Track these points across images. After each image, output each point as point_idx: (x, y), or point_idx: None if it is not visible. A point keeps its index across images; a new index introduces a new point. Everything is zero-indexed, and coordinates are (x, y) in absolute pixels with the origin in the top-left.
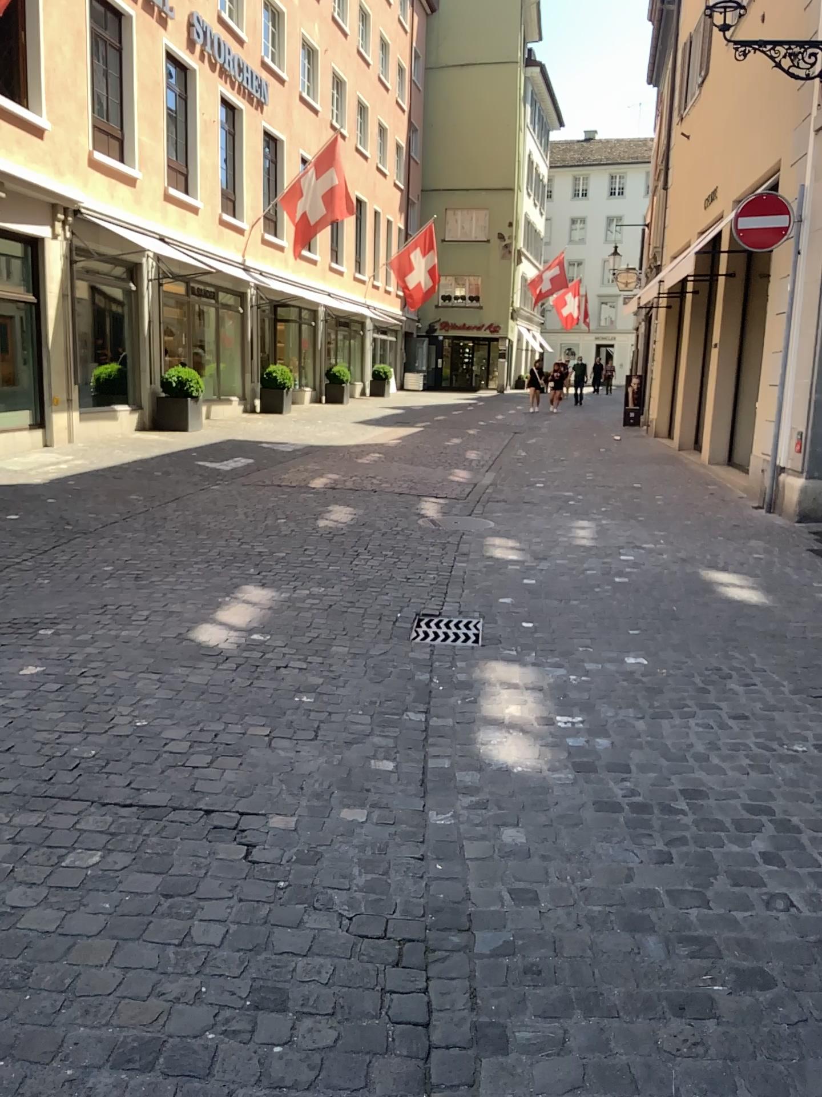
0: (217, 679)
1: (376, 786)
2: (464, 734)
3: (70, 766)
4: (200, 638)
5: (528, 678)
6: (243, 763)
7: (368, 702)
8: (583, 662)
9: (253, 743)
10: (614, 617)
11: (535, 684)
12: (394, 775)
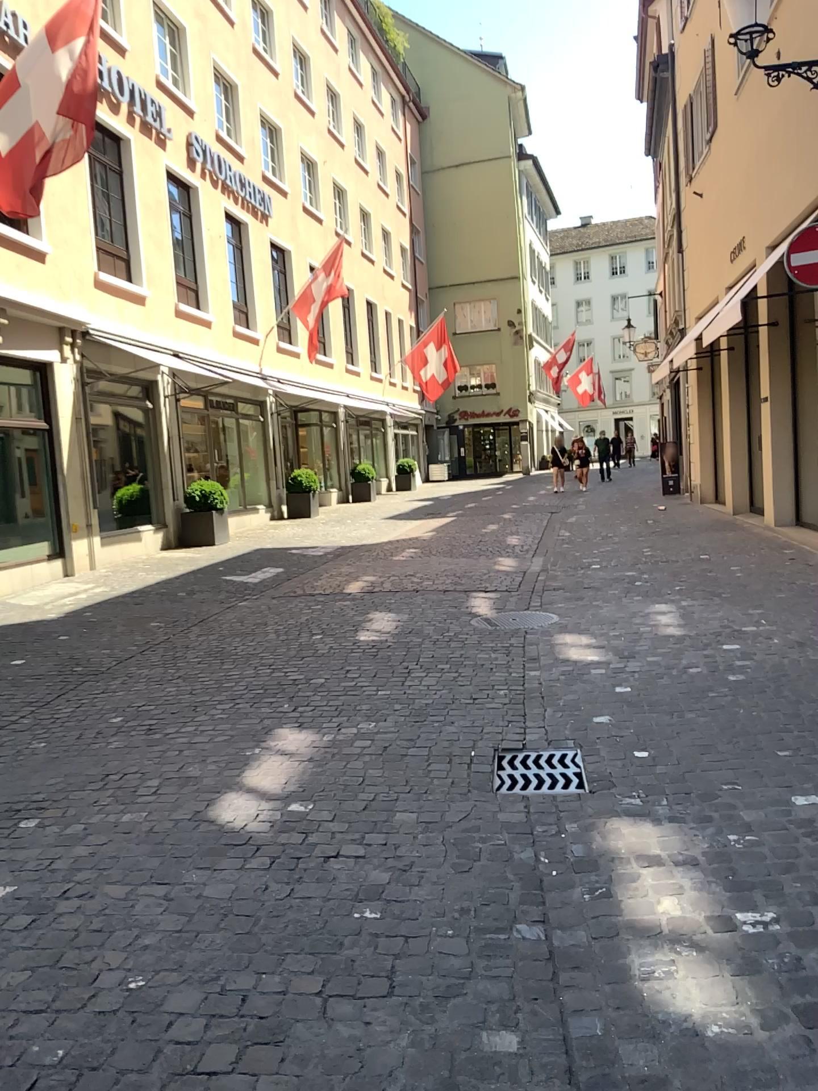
0: (246, 885)
1: (499, 1089)
2: (609, 958)
3: (20, 1088)
4: (223, 818)
5: (671, 843)
6: (288, 1056)
7: (457, 906)
8: (736, 808)
9: (301, 1007)
10: (749, 732)
11: (683, 852)
12: (522, 1057)
